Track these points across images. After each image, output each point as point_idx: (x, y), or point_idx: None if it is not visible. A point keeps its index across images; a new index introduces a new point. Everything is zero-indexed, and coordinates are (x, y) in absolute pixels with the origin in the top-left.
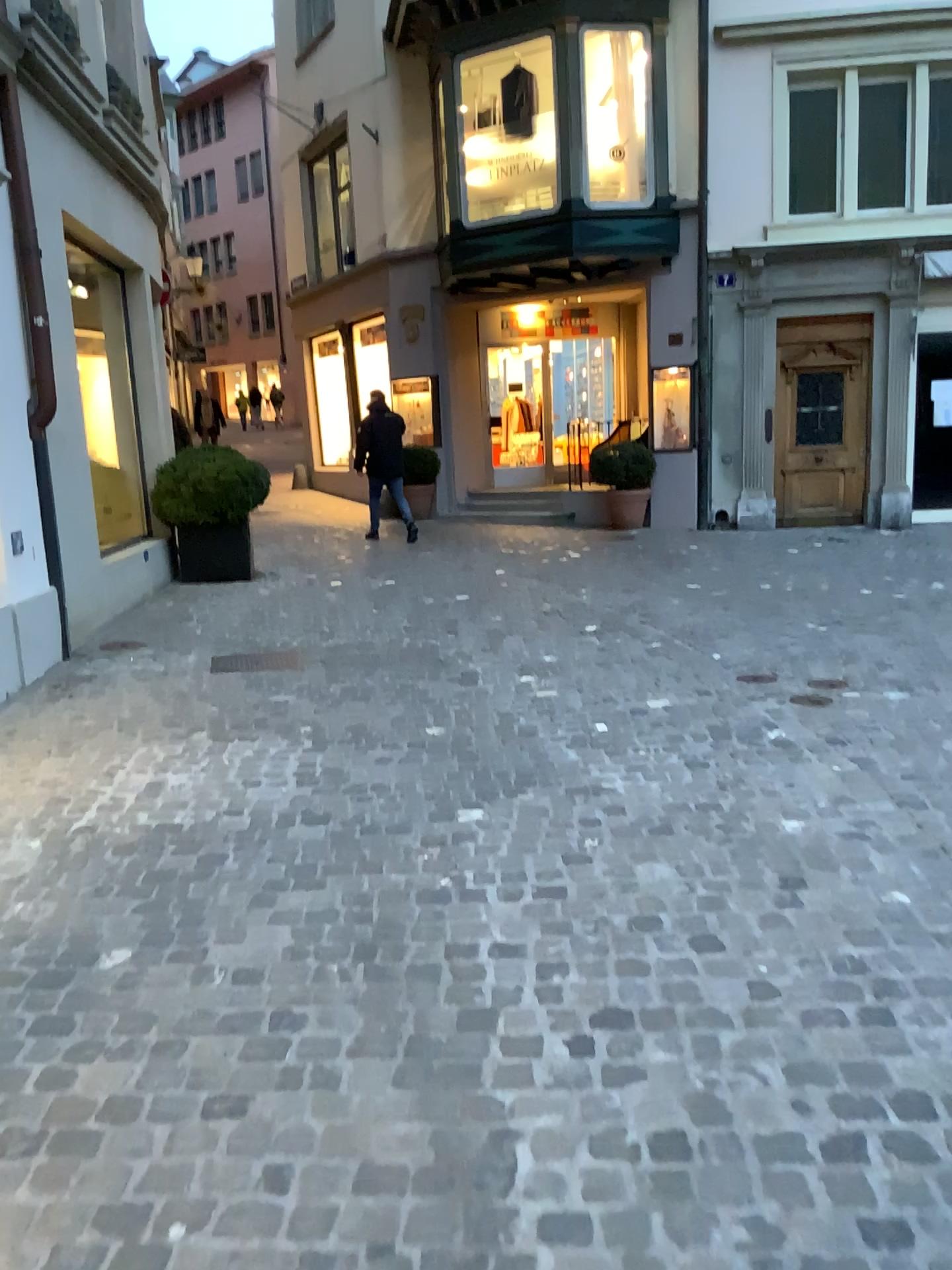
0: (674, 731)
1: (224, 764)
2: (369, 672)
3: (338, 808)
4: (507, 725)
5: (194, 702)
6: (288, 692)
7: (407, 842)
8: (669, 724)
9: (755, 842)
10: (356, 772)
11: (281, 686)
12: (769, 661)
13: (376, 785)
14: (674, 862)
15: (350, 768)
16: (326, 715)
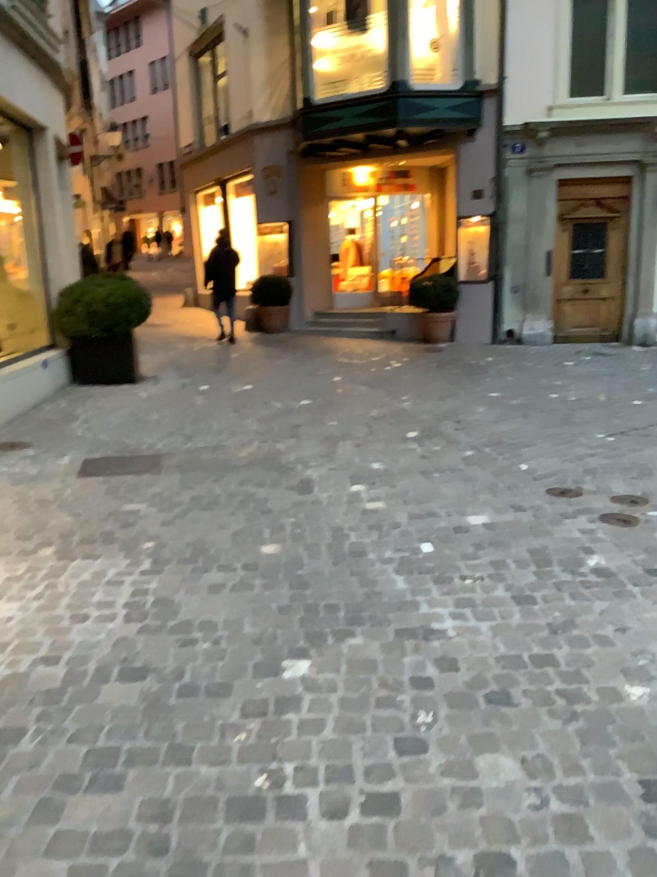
0: (496, 556)
1: (56, 594)
2: (215, 480)
3: (157, 660)
4: (337, 546)
5: (50, 512)
6: (139, 502)
7: (224, 713)
8: (490, 547)
9: (602, 722)
10: (185, 606)
11: (134, 495)
12: (571, 474)
13: (202, 625)
14: (517, 755)
15: (179, 602)
16: (168, 531)
